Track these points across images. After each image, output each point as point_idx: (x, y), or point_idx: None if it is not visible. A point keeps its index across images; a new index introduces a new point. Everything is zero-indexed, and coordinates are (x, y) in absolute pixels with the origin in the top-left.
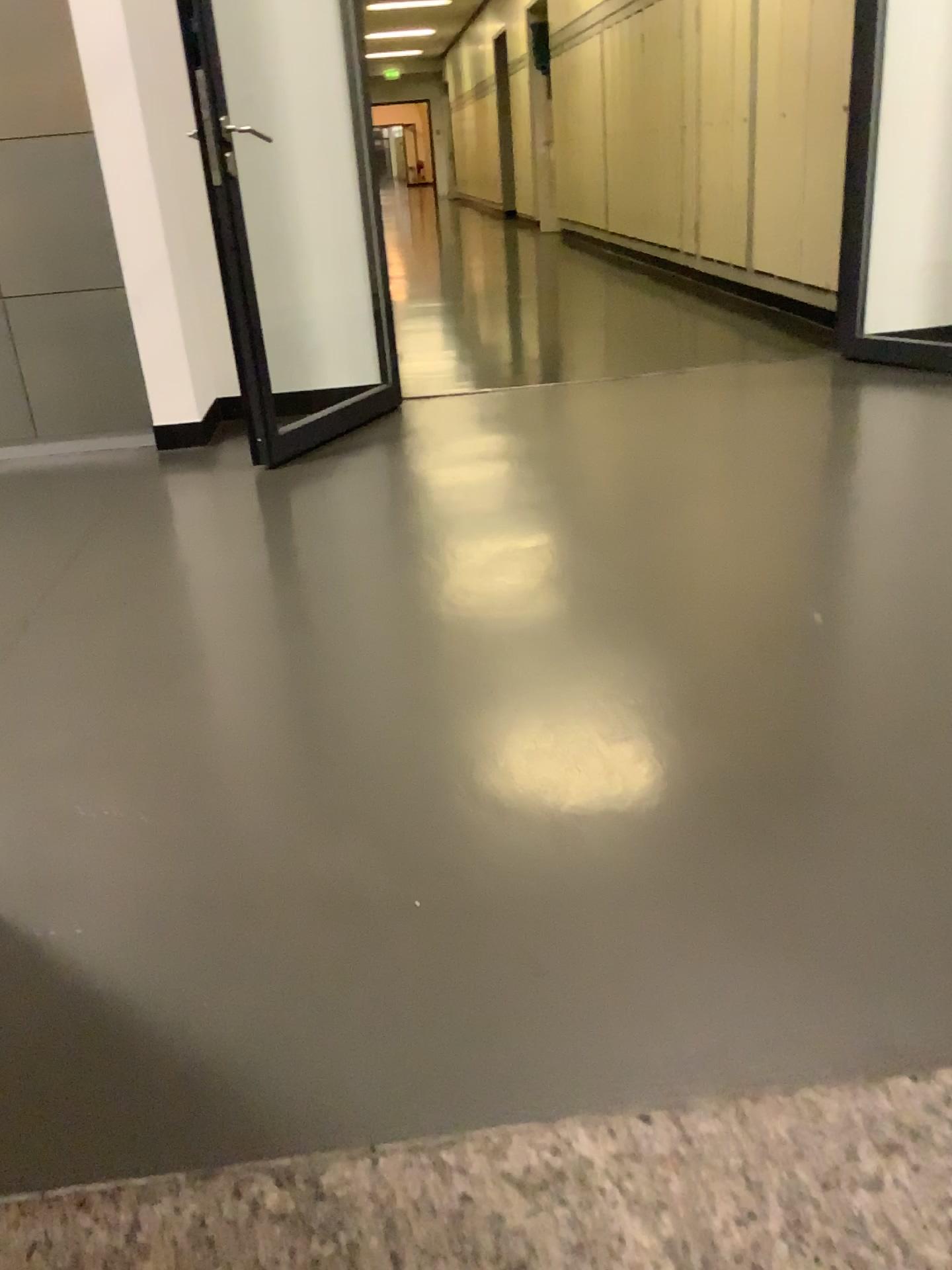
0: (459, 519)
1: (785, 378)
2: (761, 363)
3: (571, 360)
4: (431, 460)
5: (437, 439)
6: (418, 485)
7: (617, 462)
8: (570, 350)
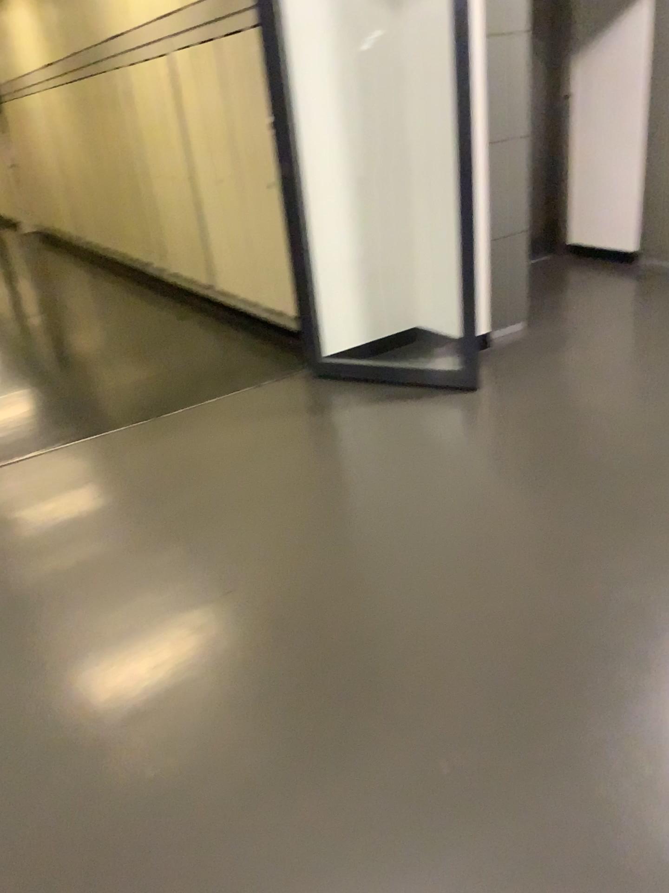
0: (61, 686)
1: (281, 404)
2: (255, 387)
3: (100, 407)
4: (6, 586)
5: (5, 549)
6: (2, 633)
7: (185, 553)
8: (95, 396)
